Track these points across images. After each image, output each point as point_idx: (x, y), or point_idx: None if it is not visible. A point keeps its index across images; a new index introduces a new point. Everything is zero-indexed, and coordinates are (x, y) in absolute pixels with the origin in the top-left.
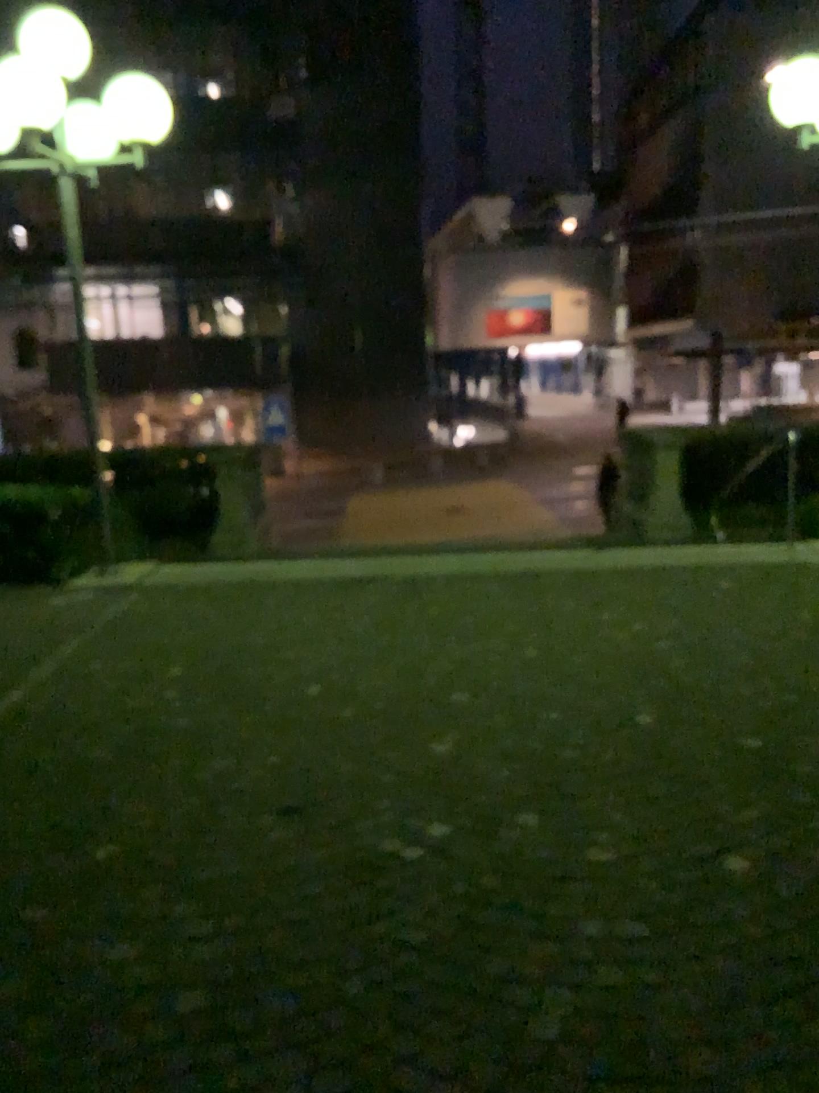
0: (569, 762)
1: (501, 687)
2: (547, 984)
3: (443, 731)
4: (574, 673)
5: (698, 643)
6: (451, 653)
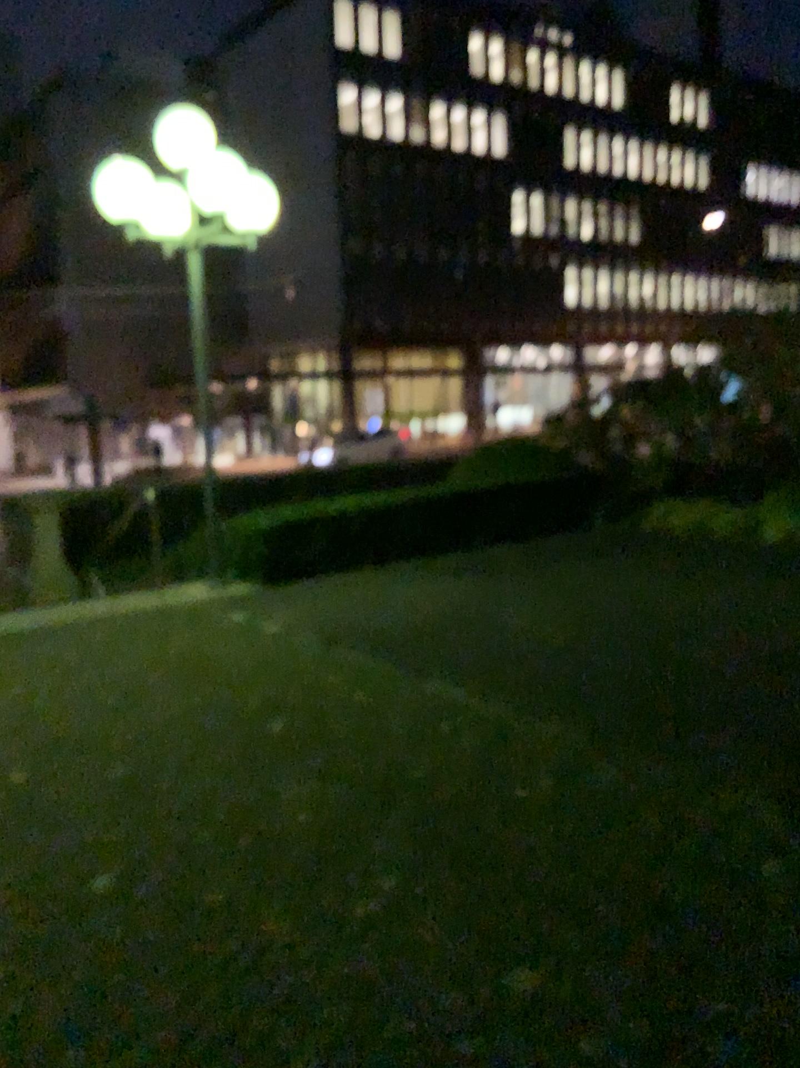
0: None
1: None
2: None
3: None
4: None
5: (78, 691)
6: None
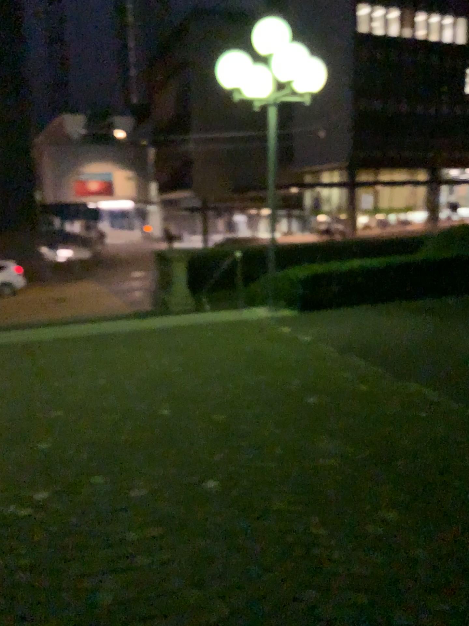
0: (121, 441)
1: (82, 403)
2: (105, 571)
3: (45, 434)
4: (125, 390)
5: (194, 366)
6: (51, 387)
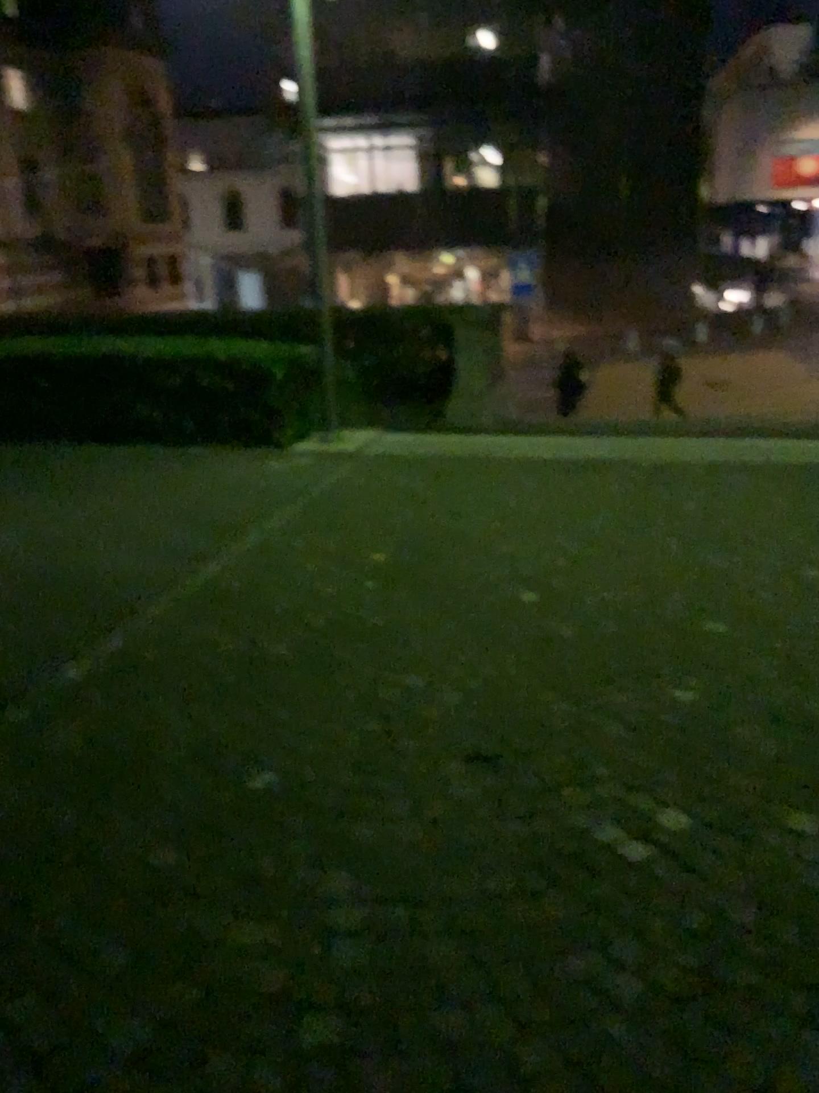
0: None
1: (767, 622)
2: None
3: (686, 677)
4: None
5: None
6: (703, 568)
